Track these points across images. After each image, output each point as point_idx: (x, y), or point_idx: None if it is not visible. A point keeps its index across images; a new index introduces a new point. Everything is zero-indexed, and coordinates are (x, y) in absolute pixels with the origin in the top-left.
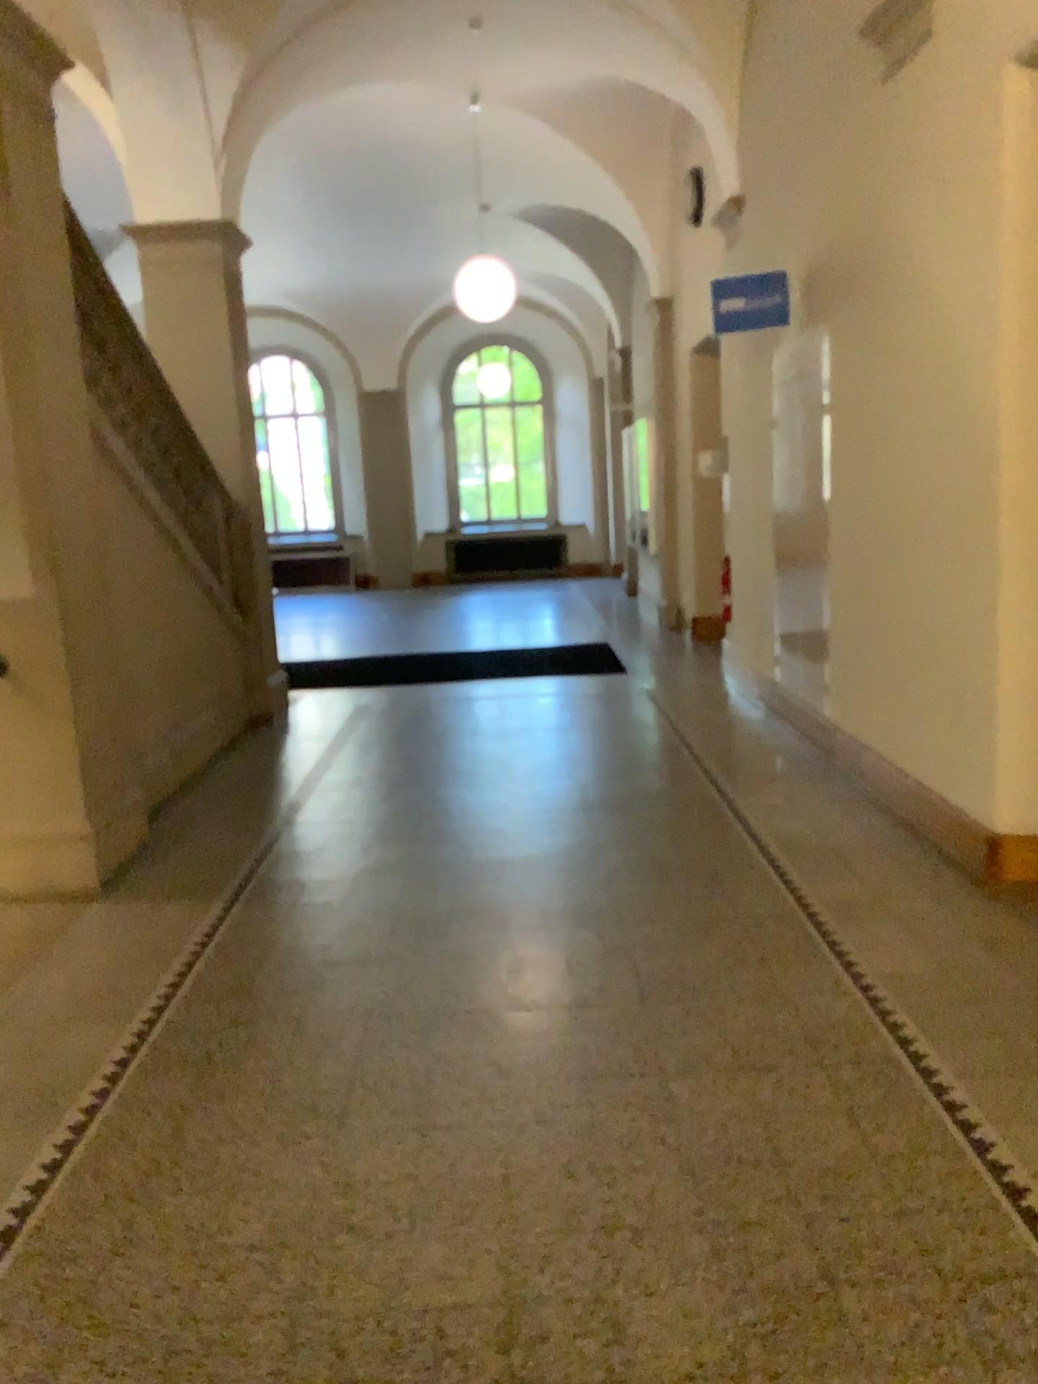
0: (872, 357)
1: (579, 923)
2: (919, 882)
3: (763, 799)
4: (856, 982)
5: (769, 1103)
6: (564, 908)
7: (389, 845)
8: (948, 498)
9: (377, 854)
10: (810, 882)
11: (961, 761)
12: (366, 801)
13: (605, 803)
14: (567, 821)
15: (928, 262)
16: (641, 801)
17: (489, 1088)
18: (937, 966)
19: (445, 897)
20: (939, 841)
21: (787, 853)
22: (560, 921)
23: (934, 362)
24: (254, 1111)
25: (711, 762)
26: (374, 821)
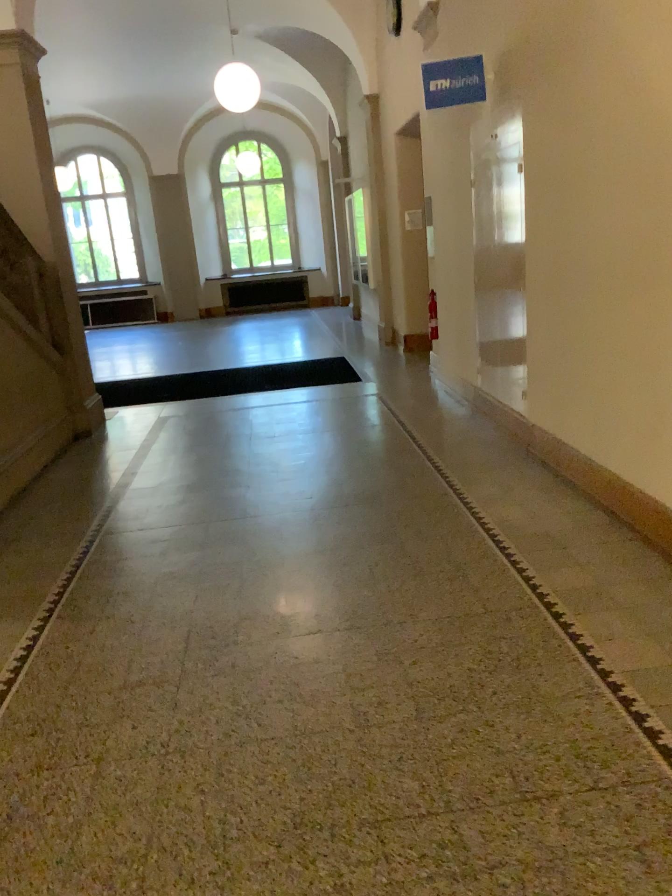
0: (568, 121)
1: (350, 627)
2: (631, 568)
3: (485, 490)
4: (606, 682)
5: (562, 849)
6: (336, 612)
7: (184, 550)
8: (650, 239)
9: (174, 561)
10: (540, 572)
11: (660, 463)
12: (164, 507)
13: (359, 500)
14: (330, 518)
15: (628, 26)
16: (388, 497)
17: (284, 845)
18: (671, 659)
19: (233, 603)
20: (640, 528)
21: (515, 542)
22: (334, 625)
23: (637, 117)
24: (47, 895)
25: (438, 458)
26: (171, 526)
